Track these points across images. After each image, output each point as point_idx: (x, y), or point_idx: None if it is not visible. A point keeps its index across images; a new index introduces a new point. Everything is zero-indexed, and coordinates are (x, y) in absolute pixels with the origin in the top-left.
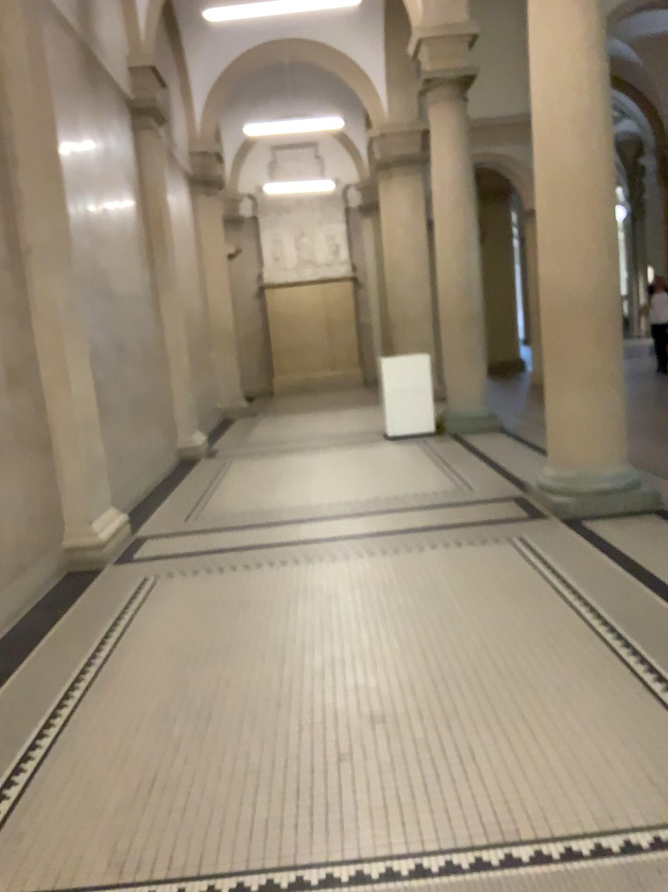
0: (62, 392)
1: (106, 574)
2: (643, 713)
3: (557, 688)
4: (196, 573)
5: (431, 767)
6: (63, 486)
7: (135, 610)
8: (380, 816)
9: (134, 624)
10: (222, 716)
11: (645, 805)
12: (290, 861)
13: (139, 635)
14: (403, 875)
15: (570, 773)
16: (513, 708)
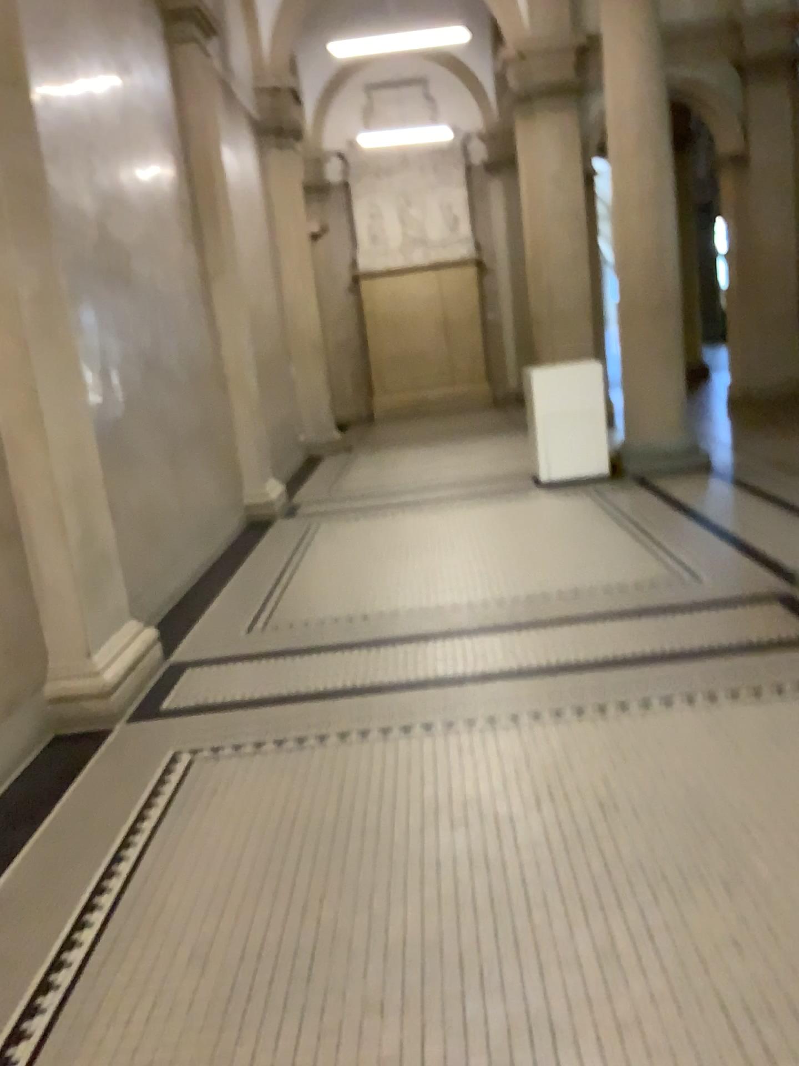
0: (33, 444)
1: (110, 746)
2: None
3: None
4: (258, 749)
5: None
6: (38, 599)
7: (145, 838)
8: None
9: (140, 879)
10: None
11: None
12: None
13: (145, 910)
14: None
15: None
16: None
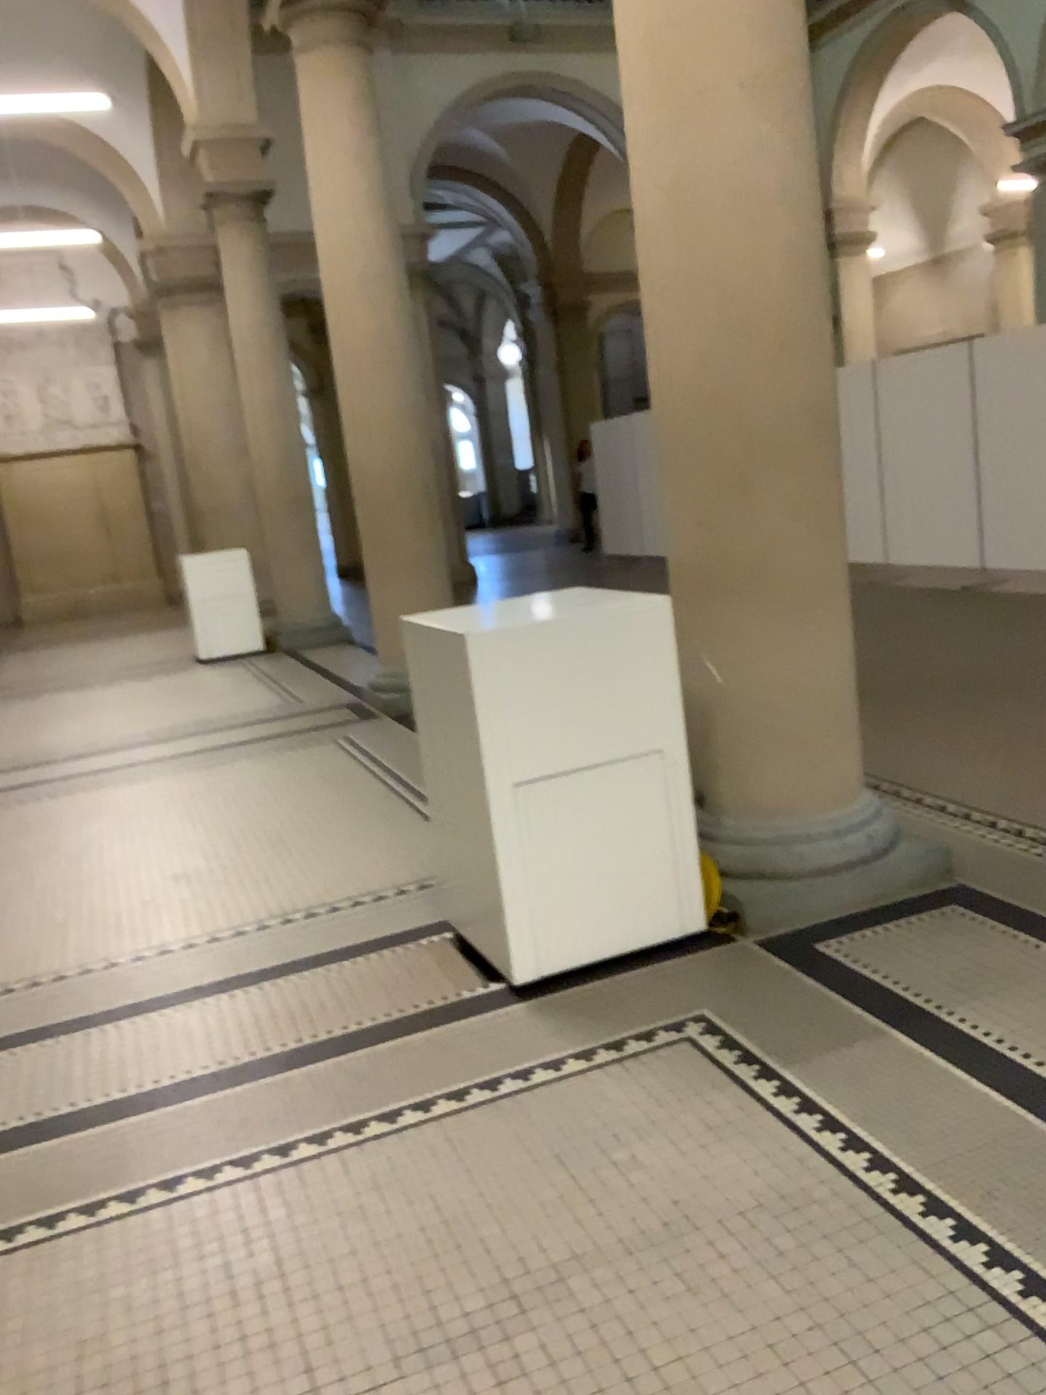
0: None
1: None
2: (417, 835)
3: (348, 833)
4: None
5: (227, 893)
6: None
7: None
8: (181, 923)
9: None
10: (20, 903)
11: (398, 880)
12: (103, 956)
13: None
14: (199, 943)
15: (344, 875)
16: (306, 849)
